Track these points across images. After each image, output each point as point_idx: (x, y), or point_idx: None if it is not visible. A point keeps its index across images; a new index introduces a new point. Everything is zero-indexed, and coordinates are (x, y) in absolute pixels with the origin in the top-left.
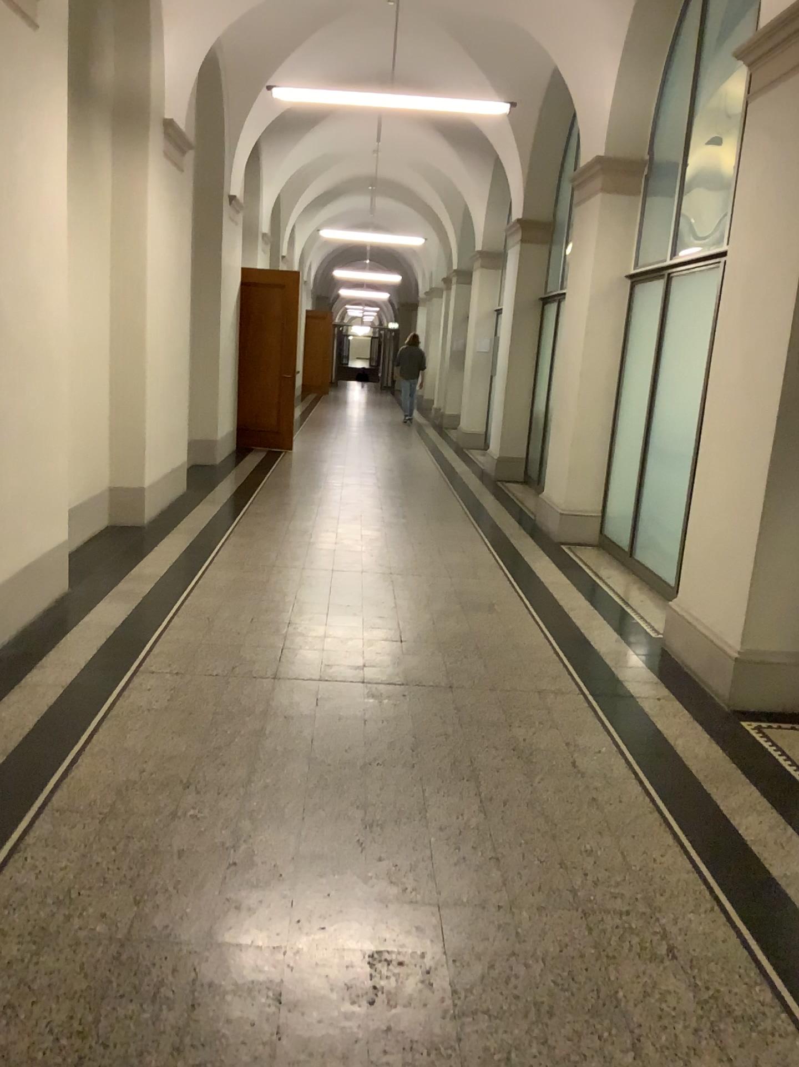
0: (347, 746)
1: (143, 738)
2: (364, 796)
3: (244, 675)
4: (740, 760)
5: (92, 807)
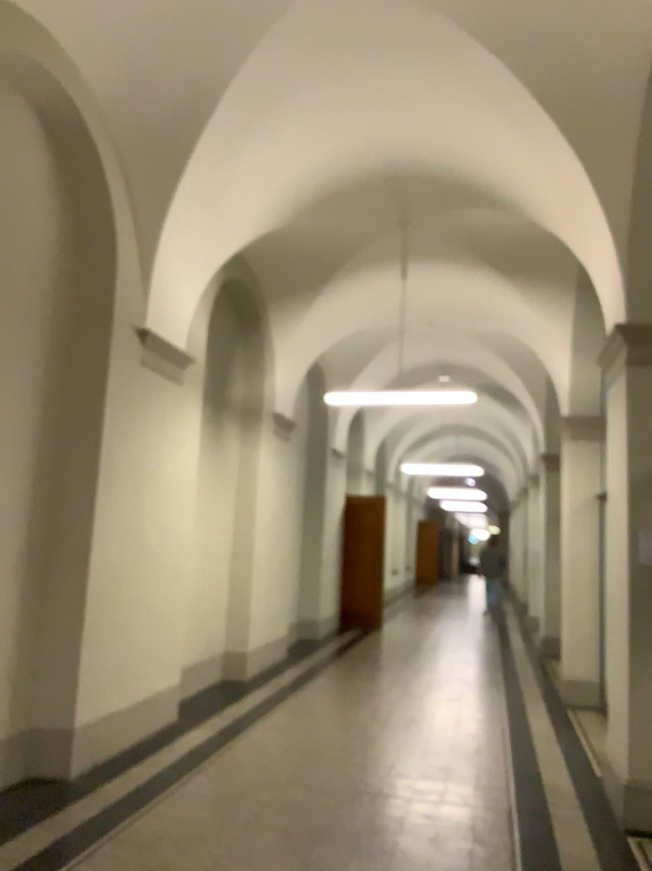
0: (314, 826)
1: (185, 809)
2: (309, 855)
3: (268, 779)
4: (606, 863)
5: (139, 843)
